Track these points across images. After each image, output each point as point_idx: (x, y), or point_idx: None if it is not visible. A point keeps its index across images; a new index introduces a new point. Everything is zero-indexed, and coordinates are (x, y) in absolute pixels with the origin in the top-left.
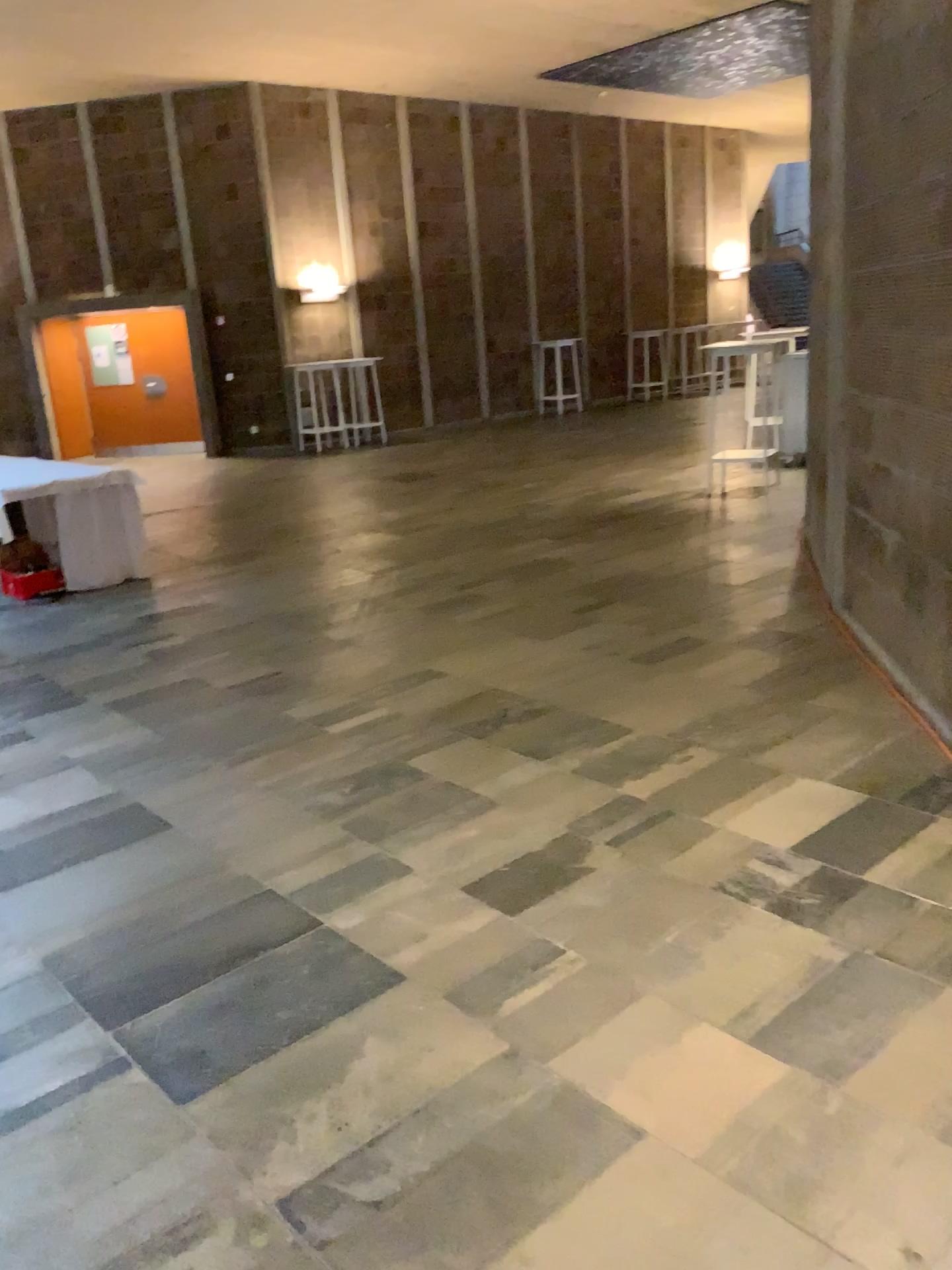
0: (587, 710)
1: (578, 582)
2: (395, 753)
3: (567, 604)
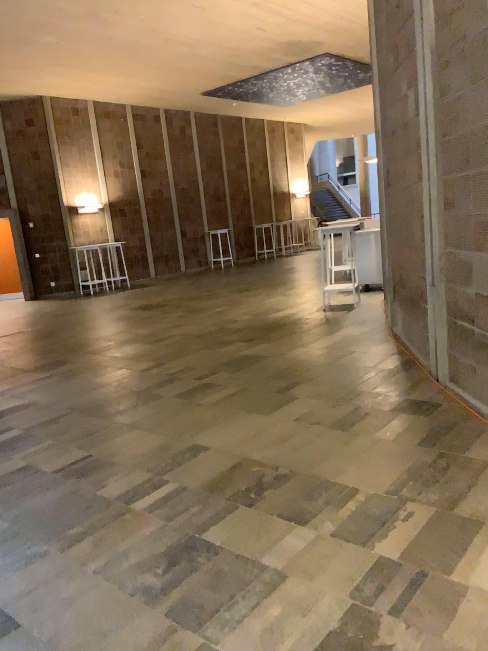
0: (321, 476)
1: (275, 373)
2: (192, 530)
3: (273, 389)
